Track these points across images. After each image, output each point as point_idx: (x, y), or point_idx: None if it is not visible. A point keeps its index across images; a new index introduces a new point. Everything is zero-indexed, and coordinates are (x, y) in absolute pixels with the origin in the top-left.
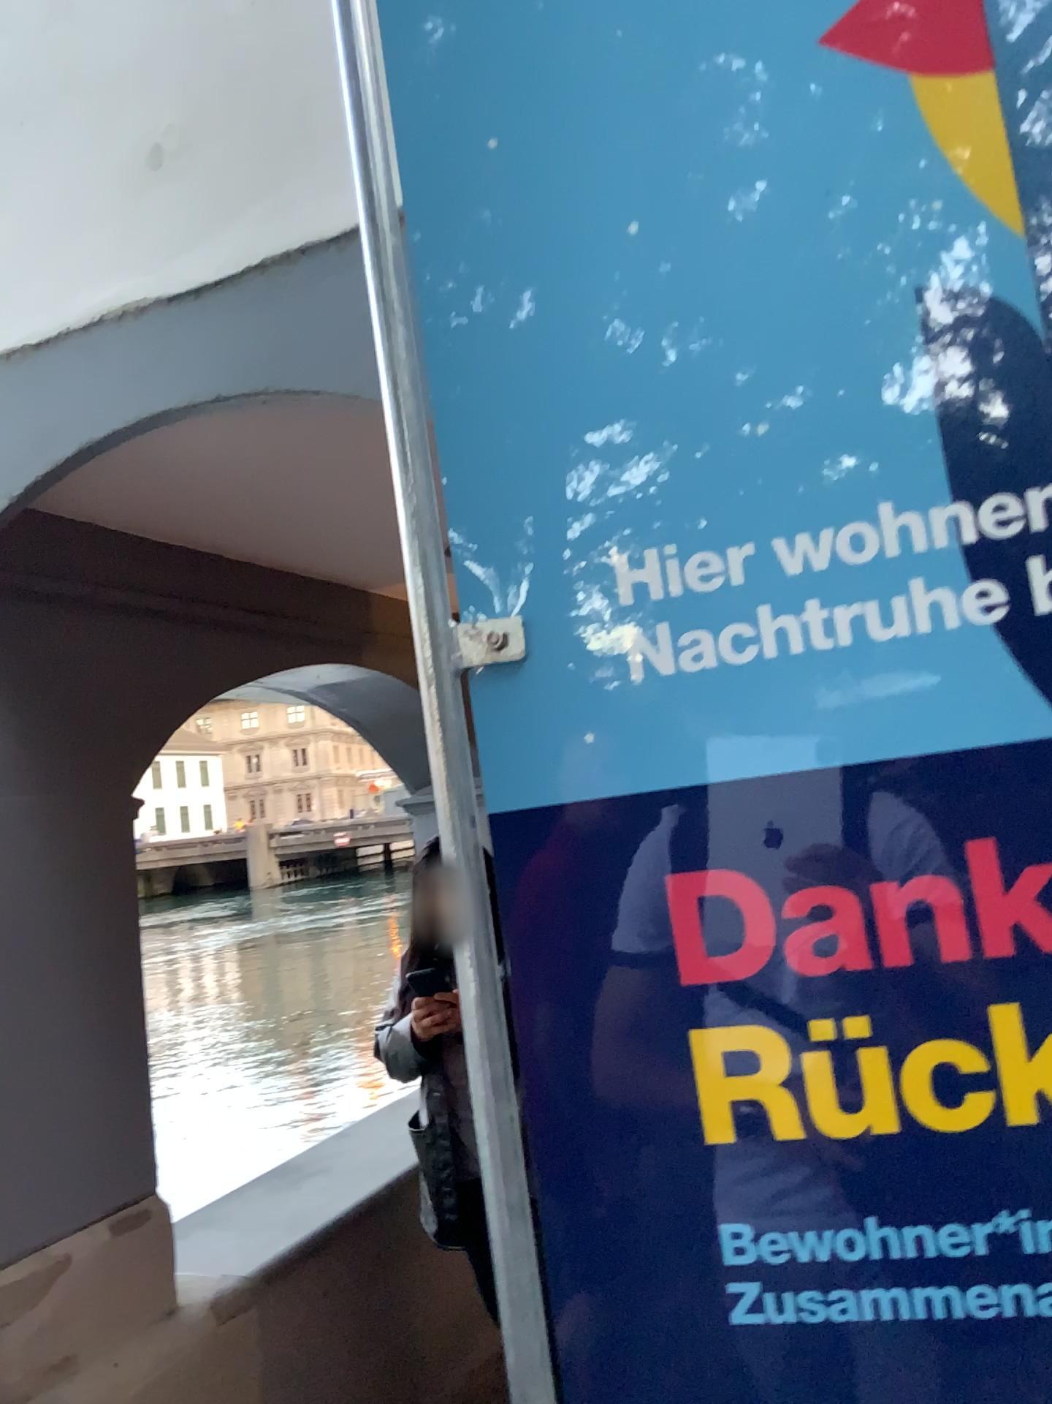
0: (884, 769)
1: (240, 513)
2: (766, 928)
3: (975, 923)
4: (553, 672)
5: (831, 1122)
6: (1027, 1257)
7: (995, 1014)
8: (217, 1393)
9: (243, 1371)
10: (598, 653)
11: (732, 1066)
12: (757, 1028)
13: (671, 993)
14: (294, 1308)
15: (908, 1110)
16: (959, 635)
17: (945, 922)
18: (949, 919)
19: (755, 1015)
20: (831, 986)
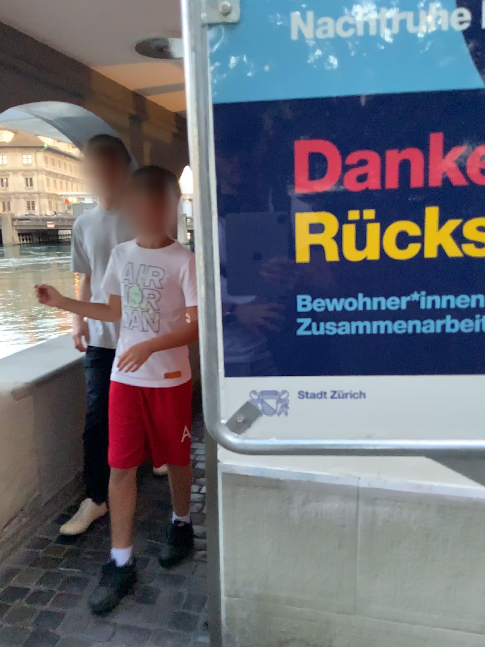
0: (400, 97)
1: (31, 2)
2: (336, 167)
3: (426, 171)
4: (250, 31)
5: (351, 253)
6: (420, 310)
7: (428, 210)
8: (15, 426)
9: (27, 419)
10: (274, 24)
11: (312, 228)
12: (325, 212)
13: (289, 194)
14: (49, 397)
15: (384, 250)
16: (446, 33)
17: (414, 169)
18: (417, 168)
19: (325, 206)
20: (360, 195)
